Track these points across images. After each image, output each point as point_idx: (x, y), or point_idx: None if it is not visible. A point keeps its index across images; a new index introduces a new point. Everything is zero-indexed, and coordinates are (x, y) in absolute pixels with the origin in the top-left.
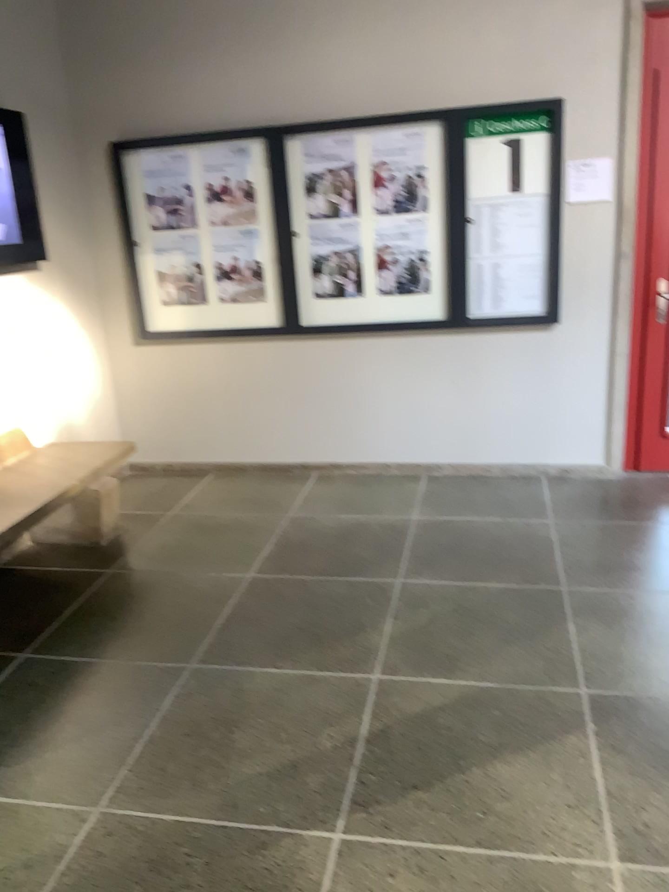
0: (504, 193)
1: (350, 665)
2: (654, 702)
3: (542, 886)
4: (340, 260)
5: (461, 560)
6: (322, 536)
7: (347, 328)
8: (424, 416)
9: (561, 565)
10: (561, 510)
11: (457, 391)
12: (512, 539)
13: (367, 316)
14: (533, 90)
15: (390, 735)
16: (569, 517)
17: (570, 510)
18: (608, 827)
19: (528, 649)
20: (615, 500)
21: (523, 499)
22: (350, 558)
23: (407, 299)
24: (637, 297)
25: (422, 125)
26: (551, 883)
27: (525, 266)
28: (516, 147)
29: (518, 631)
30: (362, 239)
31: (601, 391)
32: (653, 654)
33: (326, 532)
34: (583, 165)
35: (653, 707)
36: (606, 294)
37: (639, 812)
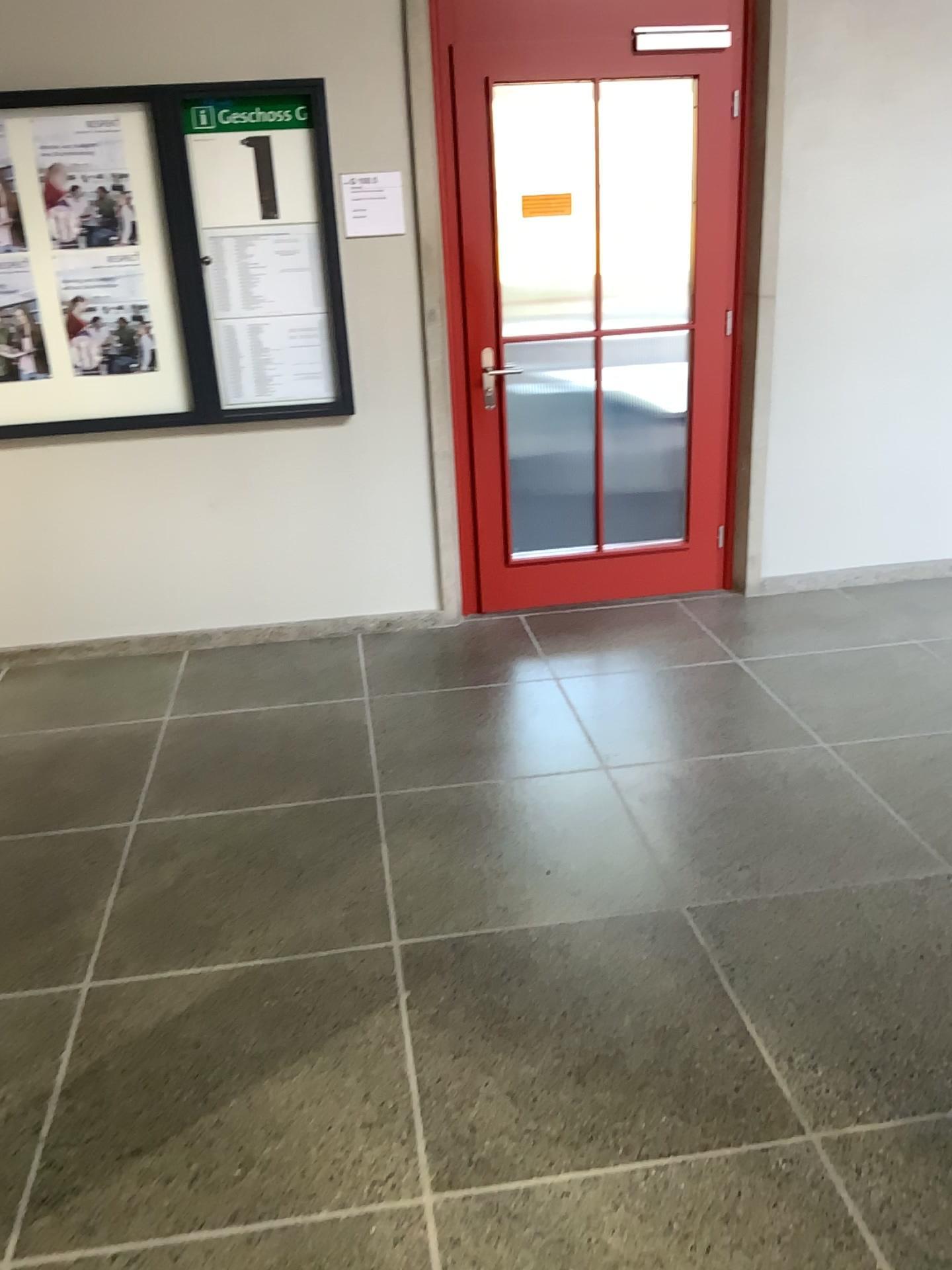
0: (256, 219)
1: (42, 973)
2: (489, 942)
3: (320, 1259)
4: (6, 323)
5: (231, 776)
6: (11, 767)
7: (31, 431)
8: (174, 561)
9: (374, 763)
10: (380, 681)
11: (221, 519)
12: (309, 732)
13: (62, 411)
14: (281, 64)
15: (100, 1076)
16: (391, 691)
17: (393, 680)
18: (417, 1142)
19: (321, 896)
20: (454, 657)
21: (327, 670)
22: (55, 796)
23: (125, 382)
24: (456, 371)
25: (115, 108)
26: (333, 1251)
27: (299, 329)
28: (264, 149)
29: (309, 871)
30: (38, 288)
31: (424, 507)
32: (490, 872)
33: (18, 758)
34: (365, 180)
35: (486, 951)
36: (416, 368)
37: (461, 1111)
